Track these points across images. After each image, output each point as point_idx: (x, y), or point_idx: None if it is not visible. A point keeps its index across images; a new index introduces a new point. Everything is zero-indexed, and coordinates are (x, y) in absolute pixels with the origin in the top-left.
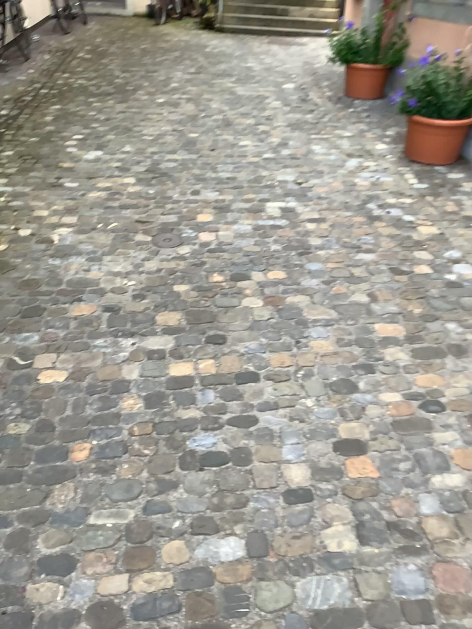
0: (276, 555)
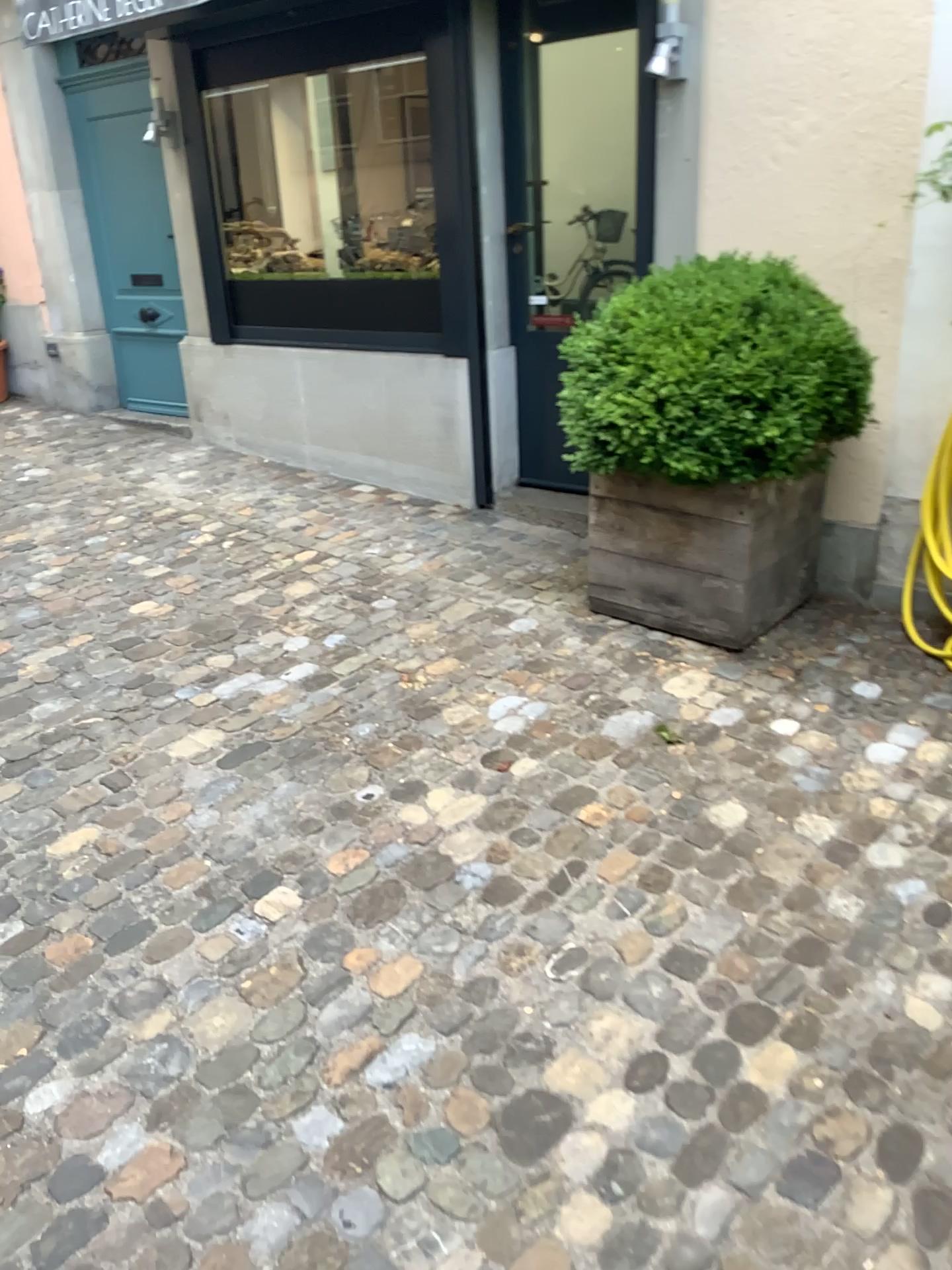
0: None
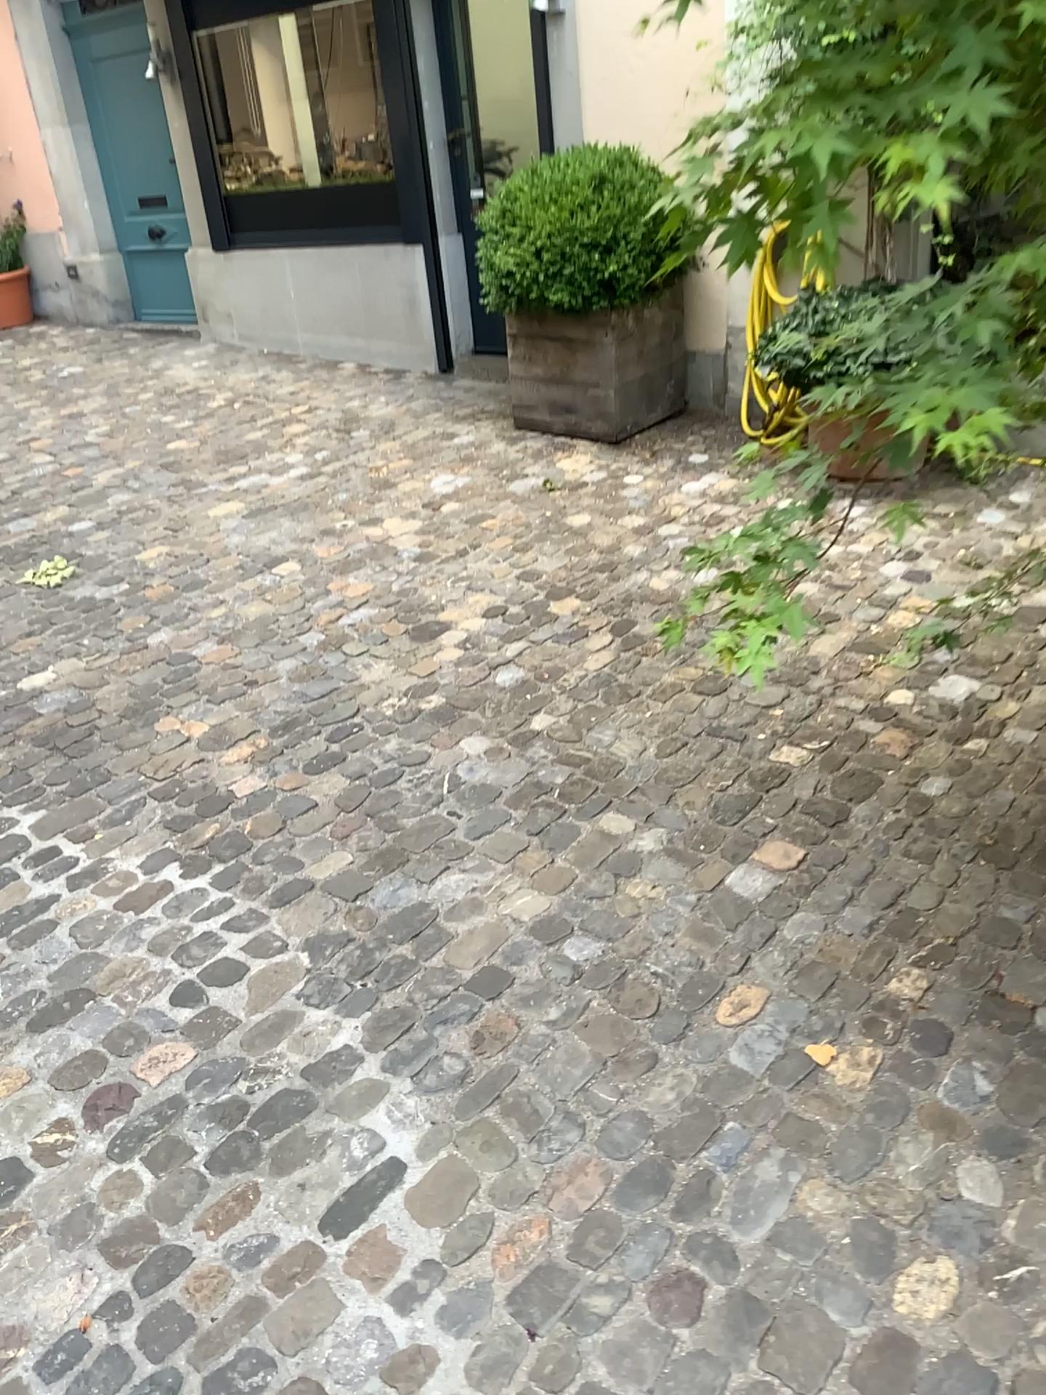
0: (7, 469)
